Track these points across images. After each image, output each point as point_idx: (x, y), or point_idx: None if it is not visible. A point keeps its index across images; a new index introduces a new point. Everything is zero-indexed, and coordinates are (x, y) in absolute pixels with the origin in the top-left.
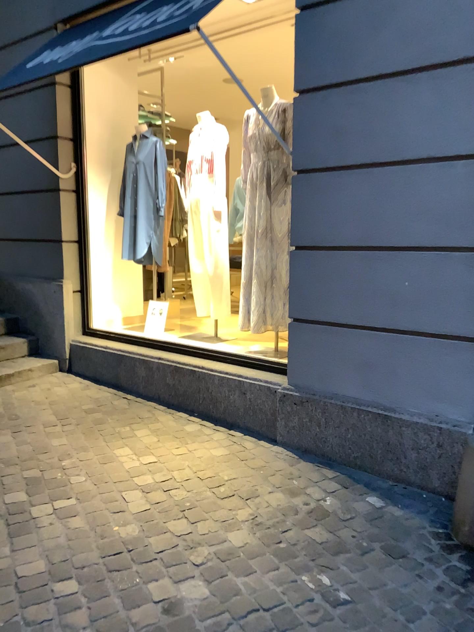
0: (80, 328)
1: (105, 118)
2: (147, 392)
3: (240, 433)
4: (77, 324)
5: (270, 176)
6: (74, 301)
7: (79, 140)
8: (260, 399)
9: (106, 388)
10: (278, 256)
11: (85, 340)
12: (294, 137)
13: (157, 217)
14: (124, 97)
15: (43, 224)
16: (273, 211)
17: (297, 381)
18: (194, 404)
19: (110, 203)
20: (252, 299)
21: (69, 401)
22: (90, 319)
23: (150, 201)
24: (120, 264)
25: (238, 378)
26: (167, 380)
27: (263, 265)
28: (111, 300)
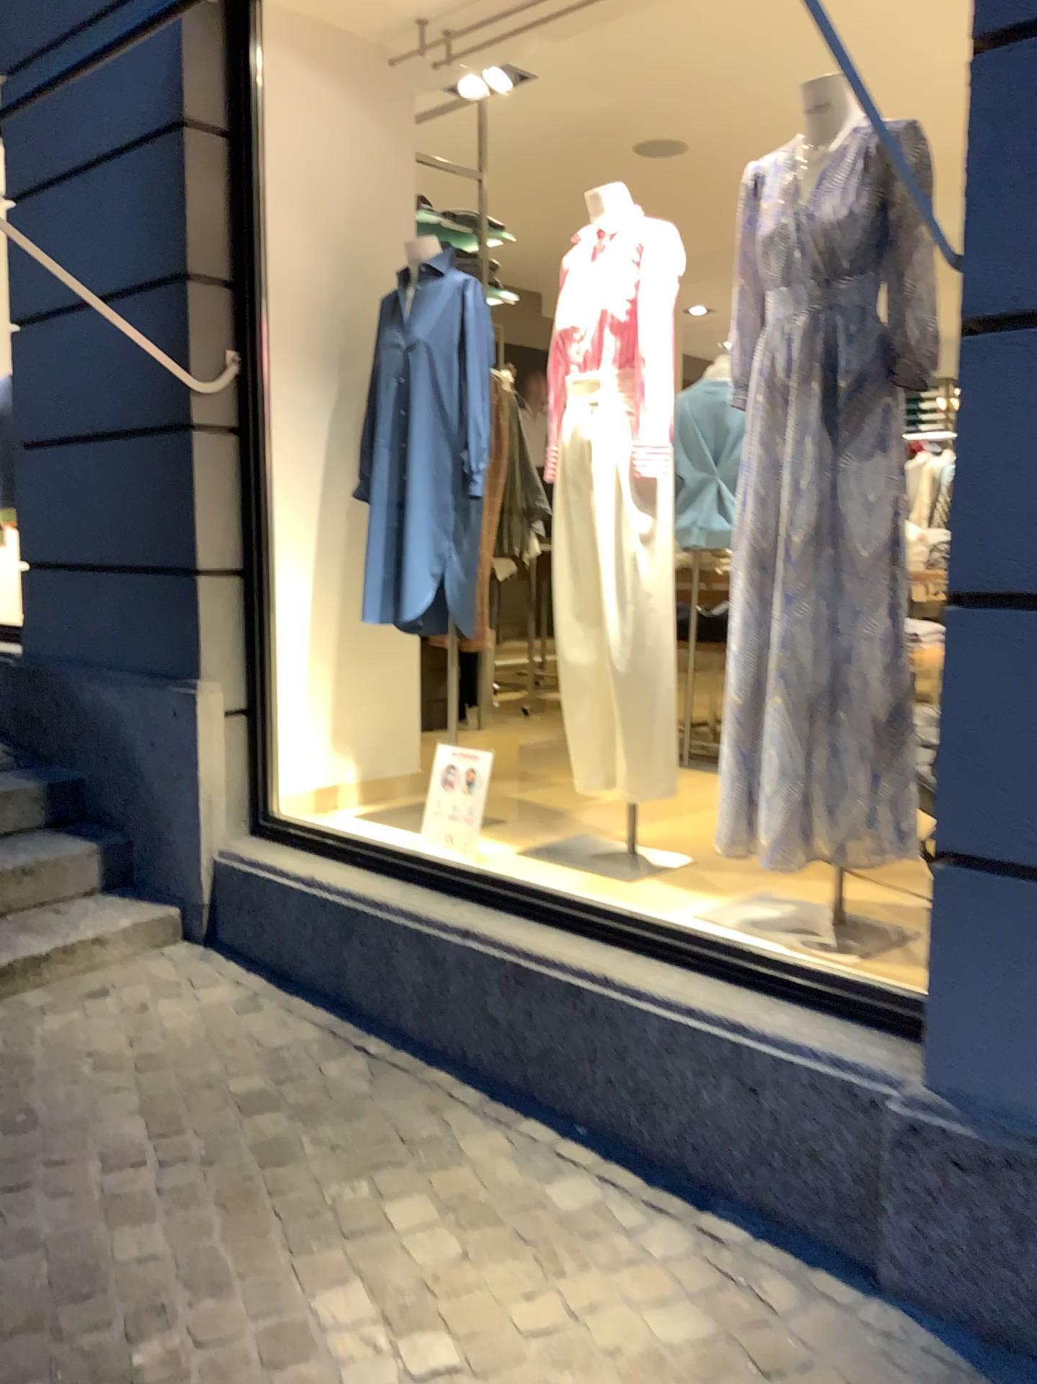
0: (245, 817)
1: (322, 226)
2: (428, 1038)
3: (742, 1227)
4: (233, 808)
5: (829, 367)
6: (226, 743)
7: (248, 284)
8: (816, 1122)
9: (309, 1008)
10: (856, 624)
11: (254, 855)
12: (966, 204)
13: (462, 503)
14: (375, 170)
15: (148, 523)
16: (839, 477)
17: (967, 1084)
18: (579, 1099)
19: (333, 464)
20: (766, 762)
21: (194, 1065)
22: (273, 790)
23: (444, 457)
24: (358, 634)
25: (732, 1035)
26: (490, 1008)
27: (804, 652)
28: (332, 735)
